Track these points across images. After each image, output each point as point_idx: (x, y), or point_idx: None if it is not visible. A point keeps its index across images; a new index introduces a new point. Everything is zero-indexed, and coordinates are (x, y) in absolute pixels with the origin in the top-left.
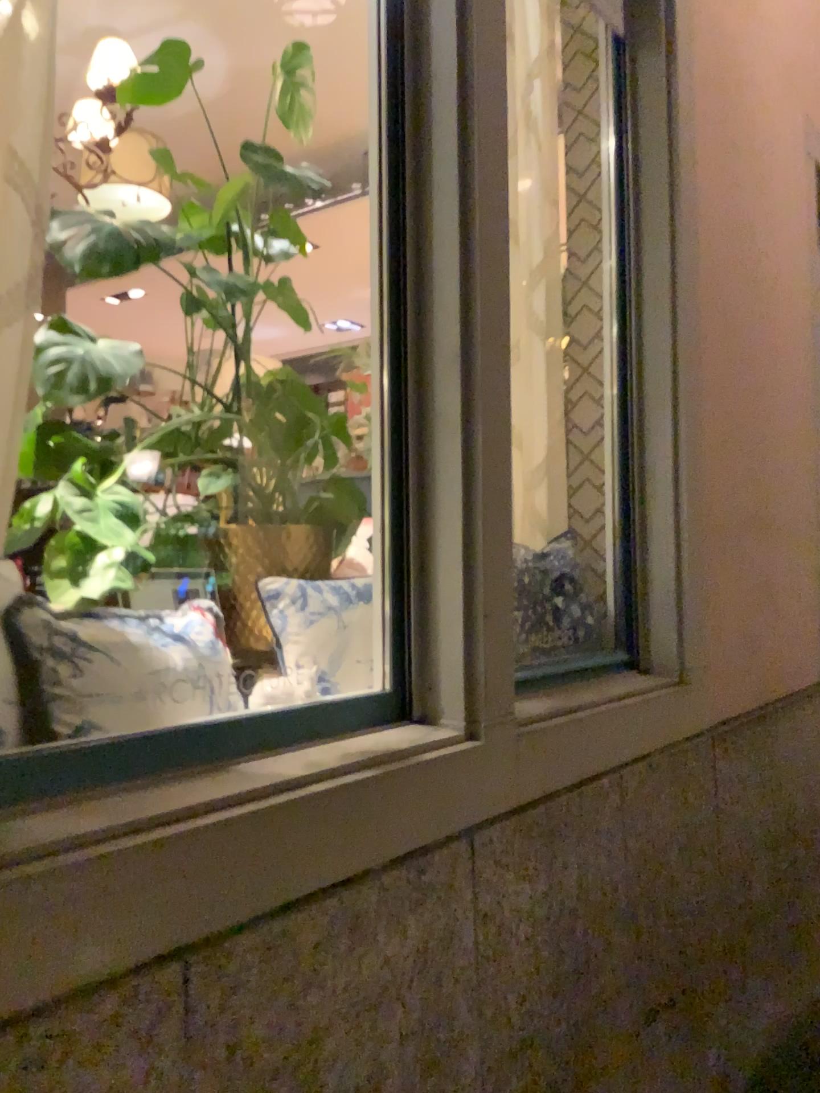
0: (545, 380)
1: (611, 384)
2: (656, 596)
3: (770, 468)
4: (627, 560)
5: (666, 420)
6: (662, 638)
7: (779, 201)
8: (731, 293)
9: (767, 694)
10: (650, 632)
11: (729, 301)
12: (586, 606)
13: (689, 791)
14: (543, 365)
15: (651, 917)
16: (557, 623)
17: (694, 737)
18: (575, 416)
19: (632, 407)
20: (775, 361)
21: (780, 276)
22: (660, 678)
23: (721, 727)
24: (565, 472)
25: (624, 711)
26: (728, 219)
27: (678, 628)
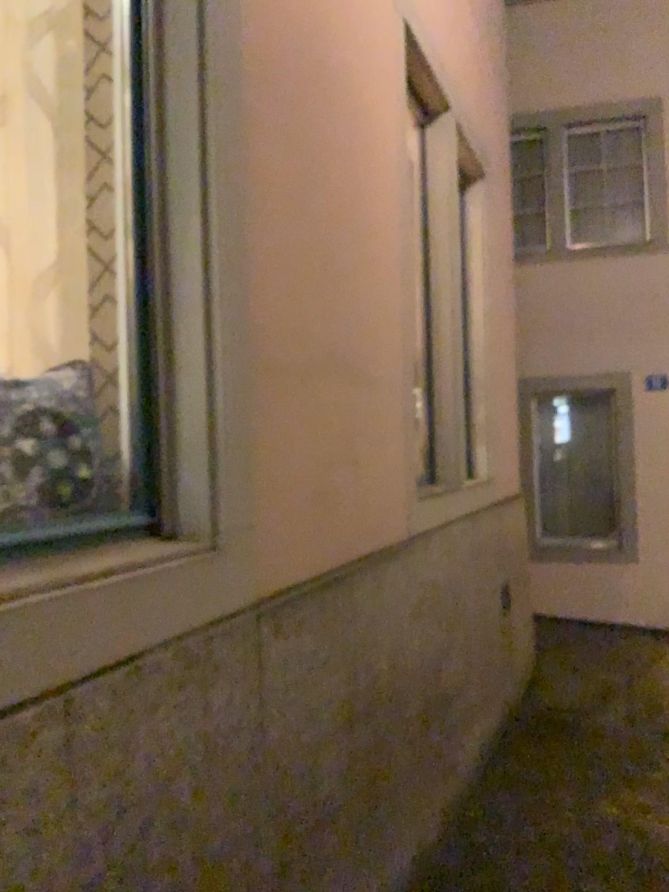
0: (66, 174)
1: (127, 165)
2: (181, 438)
3: (352, 307)
4: (147, 392)
5: (193, 212)
6: (188, 491)
7: (367, 32)
8: (300, 96)
9: (346, 554)
10: (173, 484)
11: (295, 102)
12: (83, 450)
13: (216, 687)
14: (63, 154)
15: (132, 886)
16: (22, 473)
17: (230, 615)
18: (100, 218)
19: (152, 194)
20: (360, 197)
21: (368, 111)
22: (180, 542)
23: (275, 598)
24: (90, 288)
25: (87, 594)
26: (294, 8)
27: (208, 478)
